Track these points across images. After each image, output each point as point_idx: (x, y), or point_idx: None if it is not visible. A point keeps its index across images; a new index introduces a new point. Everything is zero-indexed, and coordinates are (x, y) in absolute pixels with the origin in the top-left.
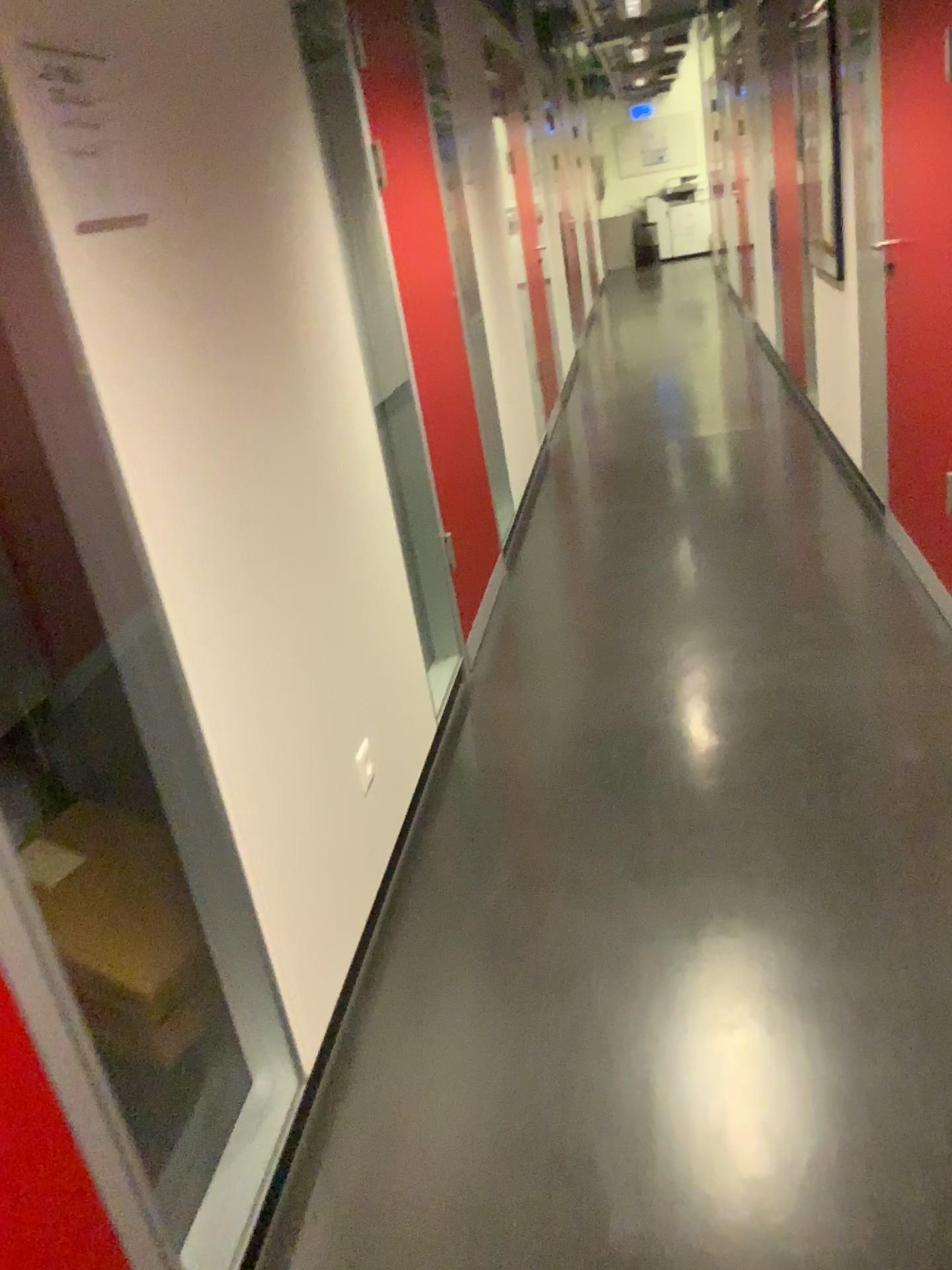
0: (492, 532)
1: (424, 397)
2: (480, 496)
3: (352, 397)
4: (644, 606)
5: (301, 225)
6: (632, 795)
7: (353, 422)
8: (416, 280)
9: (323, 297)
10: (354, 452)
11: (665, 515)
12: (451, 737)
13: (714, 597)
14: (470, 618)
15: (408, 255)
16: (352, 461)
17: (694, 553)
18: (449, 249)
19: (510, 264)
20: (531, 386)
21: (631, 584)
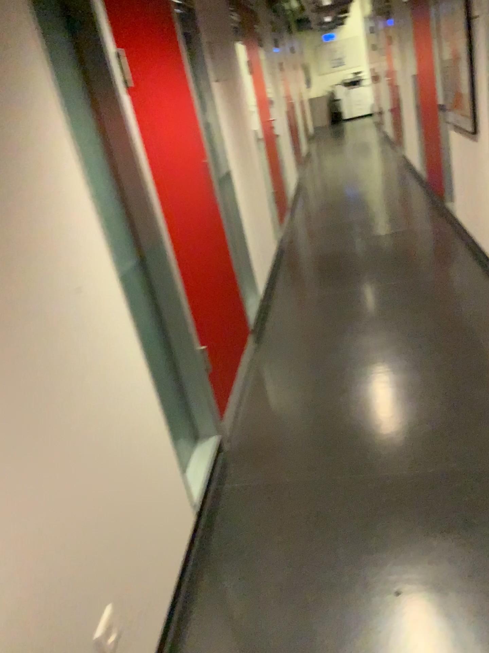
0: (243, 321)
1: (178, 246)
2: (233, 300)
3: (94, 275)
4: (351, 380)
5: (9, 129)
6: (356, 598)
7: (95, 297)
8: (170, 156)
9: (49, 194)
10: (95, 325)
11: (360, 298)
12: (209, 514)
13: (402, 372)
14: (227, 395)
15: (161, 139)
16: (94, 334)
17: (383, 331)
18: (202, 128)
19: (250, 134)
20: (269, 210)
21: (341, 358)
